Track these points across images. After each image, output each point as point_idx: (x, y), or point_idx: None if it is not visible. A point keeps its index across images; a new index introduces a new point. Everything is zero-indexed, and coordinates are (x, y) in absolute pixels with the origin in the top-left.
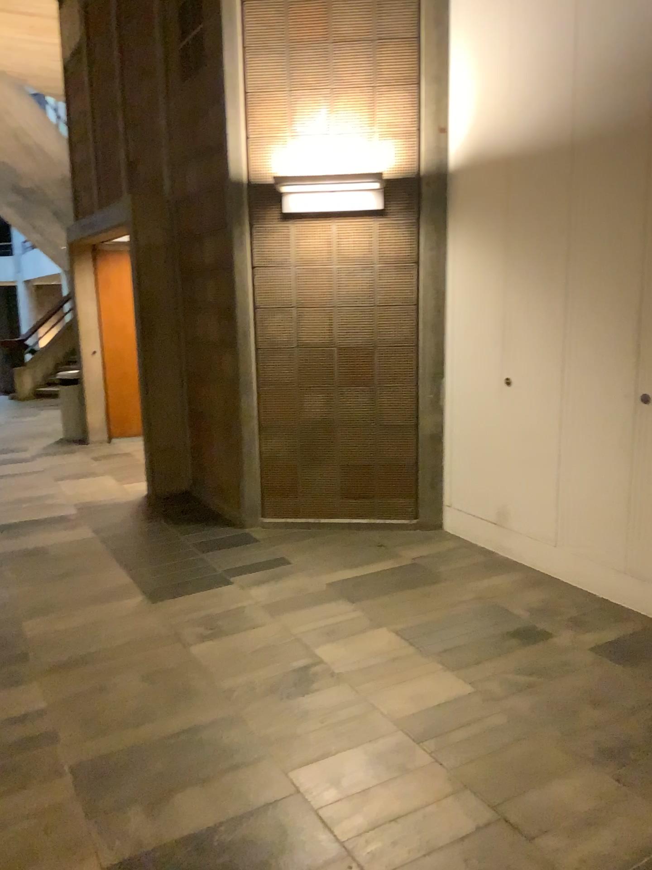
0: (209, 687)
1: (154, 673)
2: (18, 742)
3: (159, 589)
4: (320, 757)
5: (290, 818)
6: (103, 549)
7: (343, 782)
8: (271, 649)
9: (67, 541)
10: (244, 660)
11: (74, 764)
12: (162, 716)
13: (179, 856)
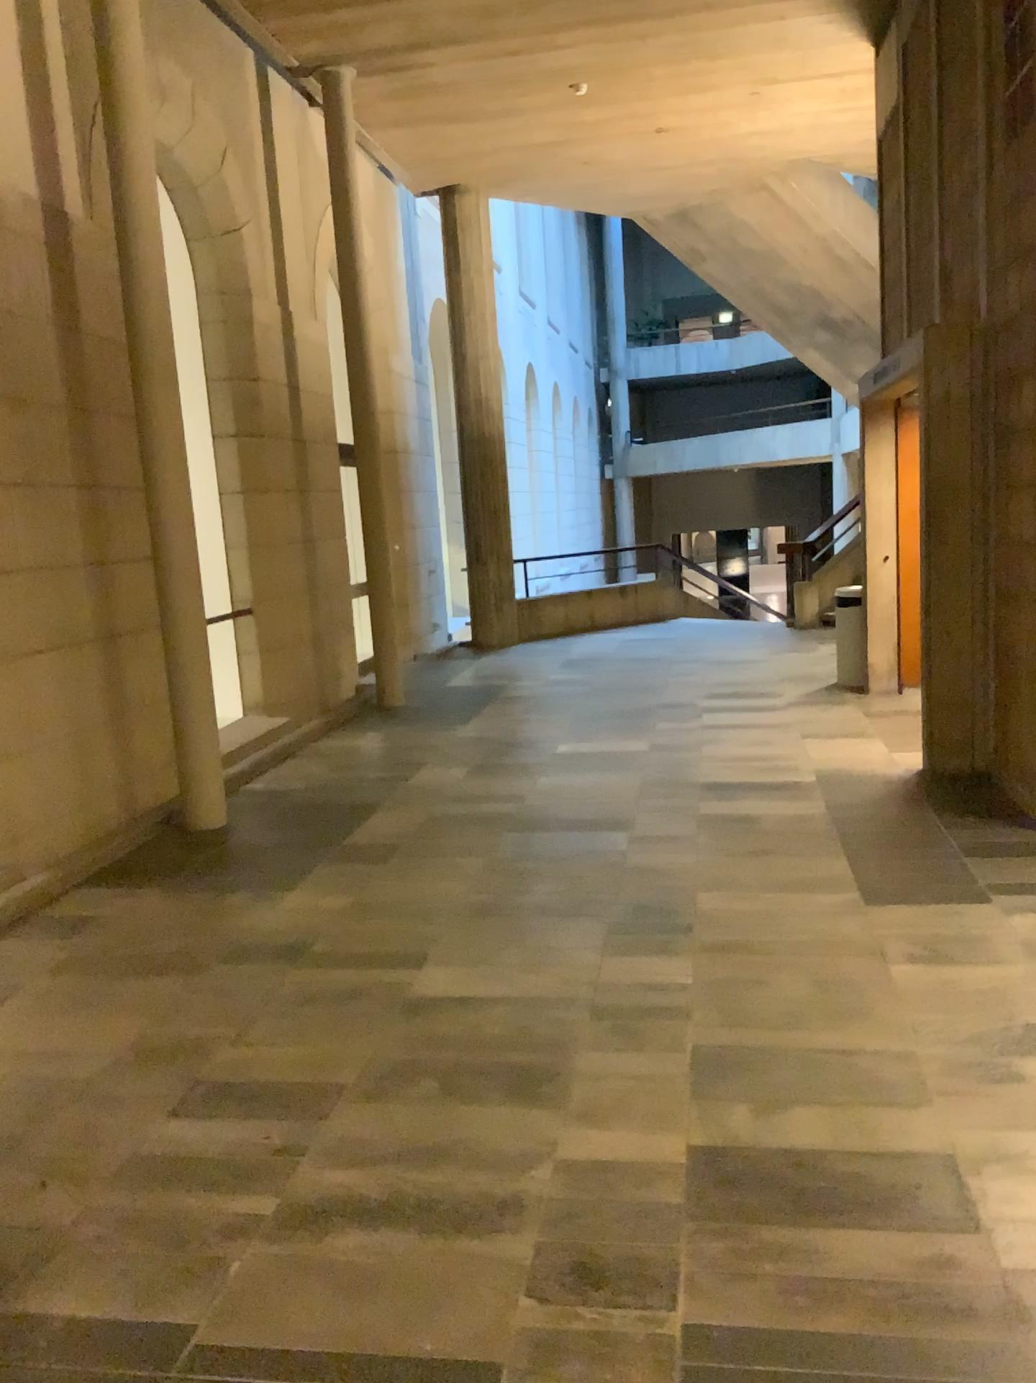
0: (892, 1011)
1: (830, 980)
2: (650, 1008)
3: (883, 889)
4: (1004, 1125)
5: (925, 1171)
6: (829, 829)
7: (1020, 1159)
8: (1005, 991)
9: (788, 813)
10: (957, 994)
11: (699, 1044)
12: (818, 1027)
13: (773, 1160)
